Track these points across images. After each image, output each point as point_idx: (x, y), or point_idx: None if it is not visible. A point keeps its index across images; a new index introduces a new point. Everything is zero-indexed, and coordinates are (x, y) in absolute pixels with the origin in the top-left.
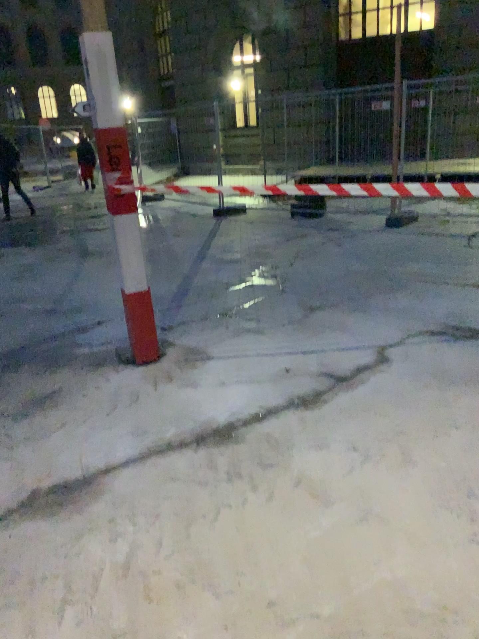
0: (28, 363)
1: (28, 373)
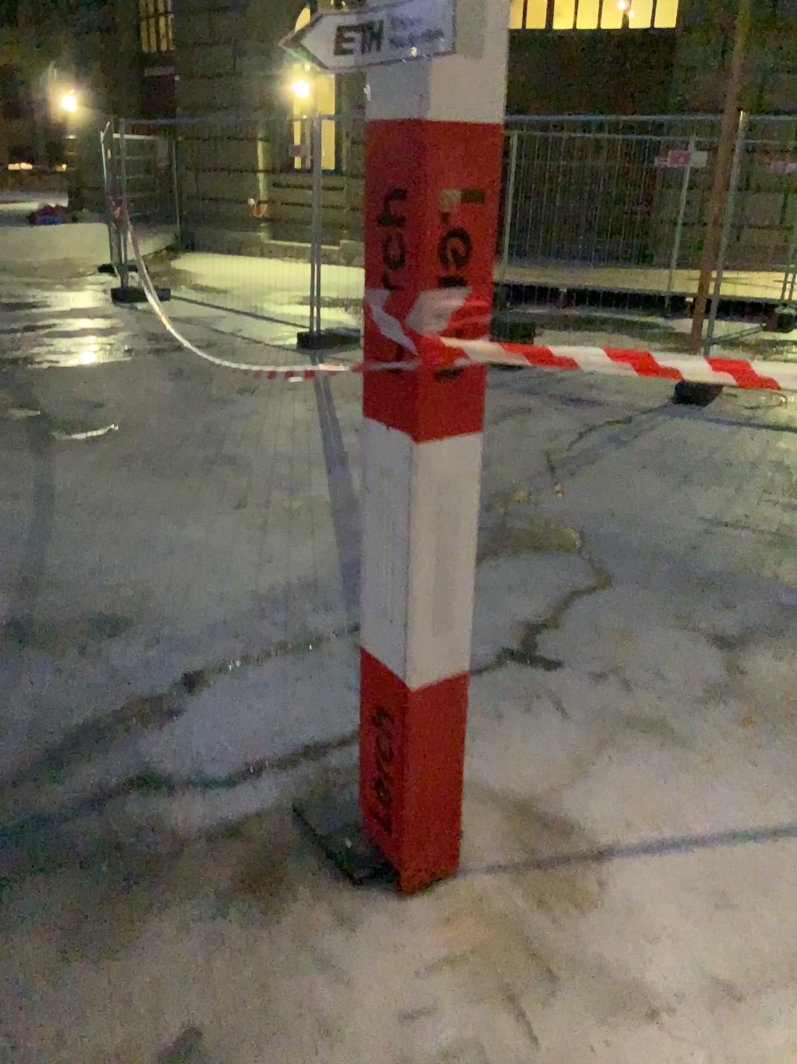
0: (21, 878)
1: (34, 936)
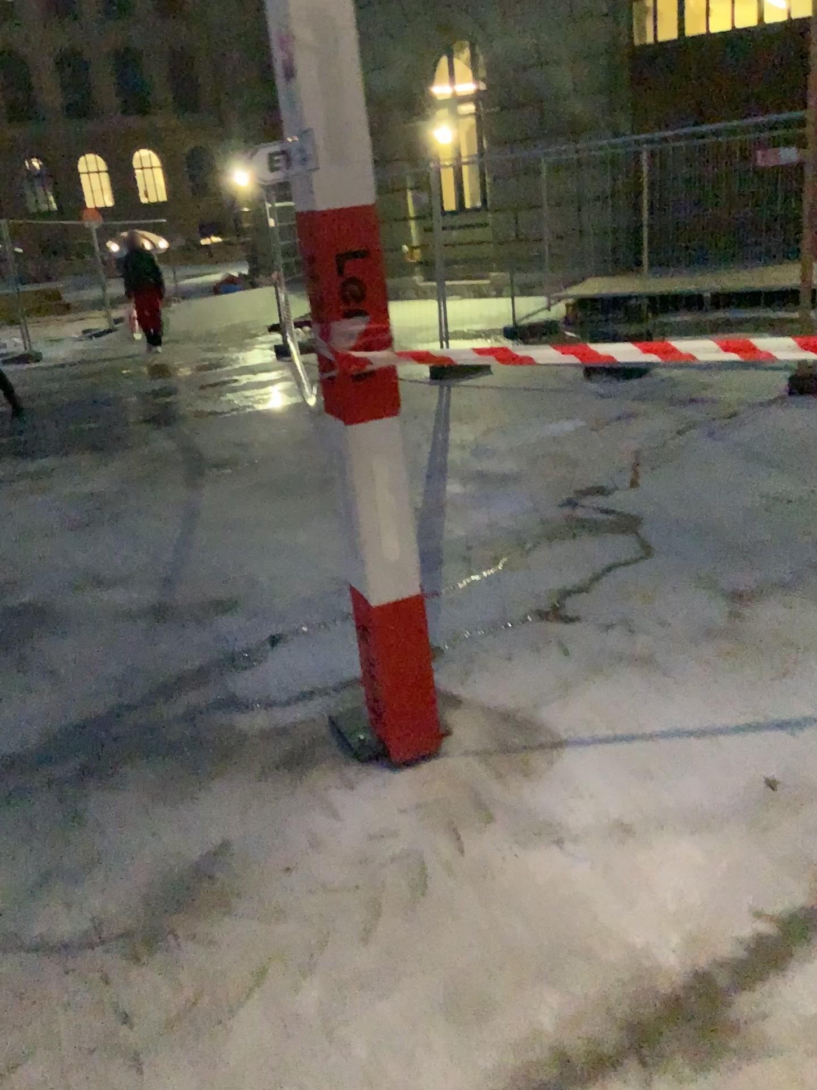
0: (132, 760)
1: (135, 790)
